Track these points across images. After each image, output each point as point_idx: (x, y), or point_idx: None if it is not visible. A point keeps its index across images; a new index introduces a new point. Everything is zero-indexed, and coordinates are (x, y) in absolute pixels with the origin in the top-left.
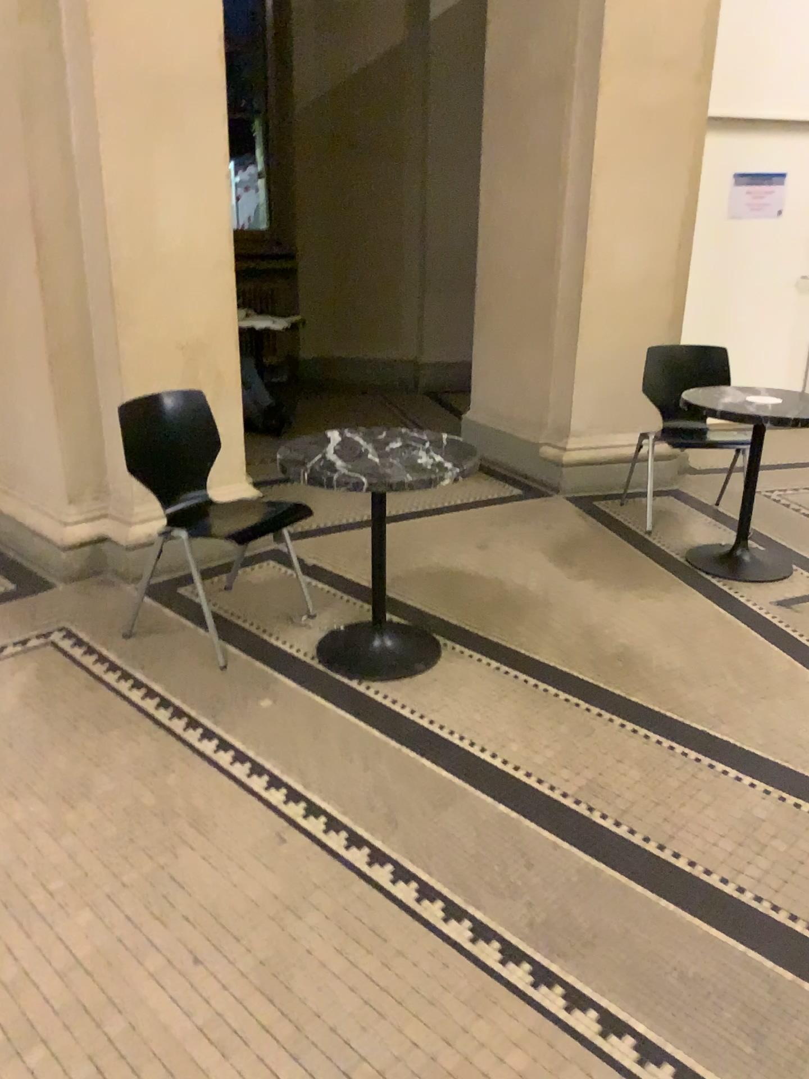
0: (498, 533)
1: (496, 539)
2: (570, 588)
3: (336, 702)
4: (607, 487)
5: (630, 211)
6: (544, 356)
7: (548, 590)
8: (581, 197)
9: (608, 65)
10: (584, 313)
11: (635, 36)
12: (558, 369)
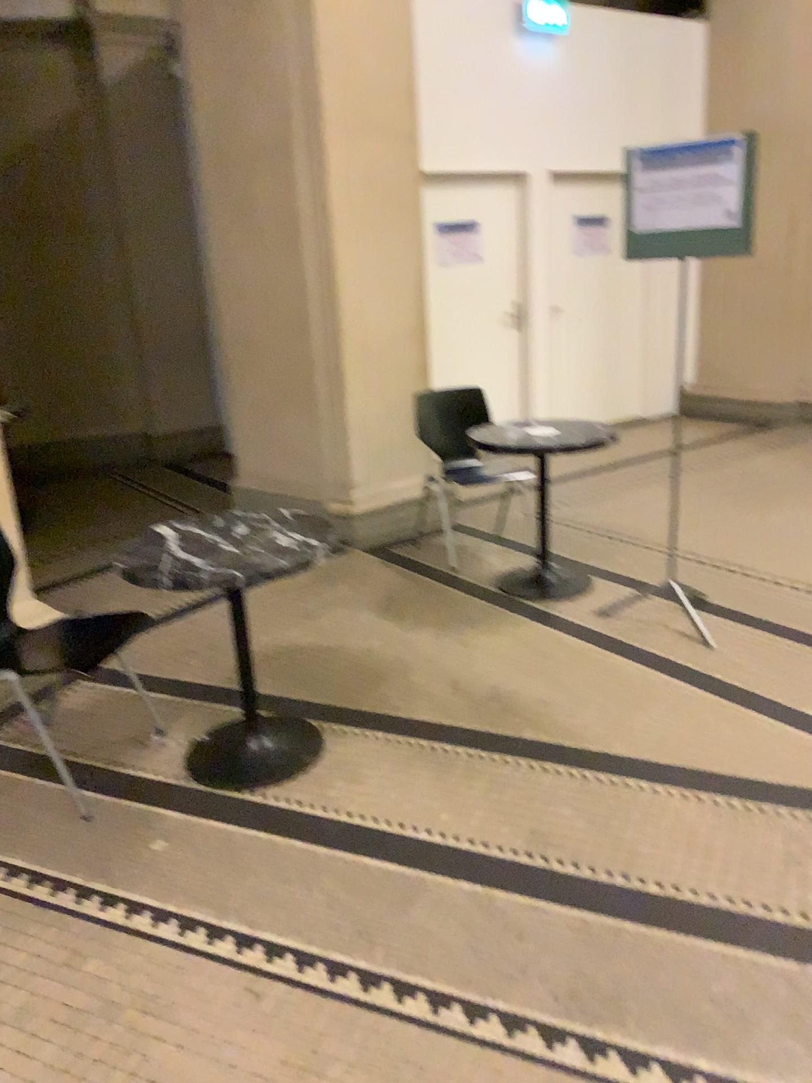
0: (316, 599)
1: (318, 607)
2: (413, 641)
3: (238, 821)
4: (397, 533)
5: (373, 265)
6: (312, 413)
7: (392, 647)
8: (327, 255)
9: (335, 128)
10: (347, 368)
11: (354, 99)
12: (329, 425)
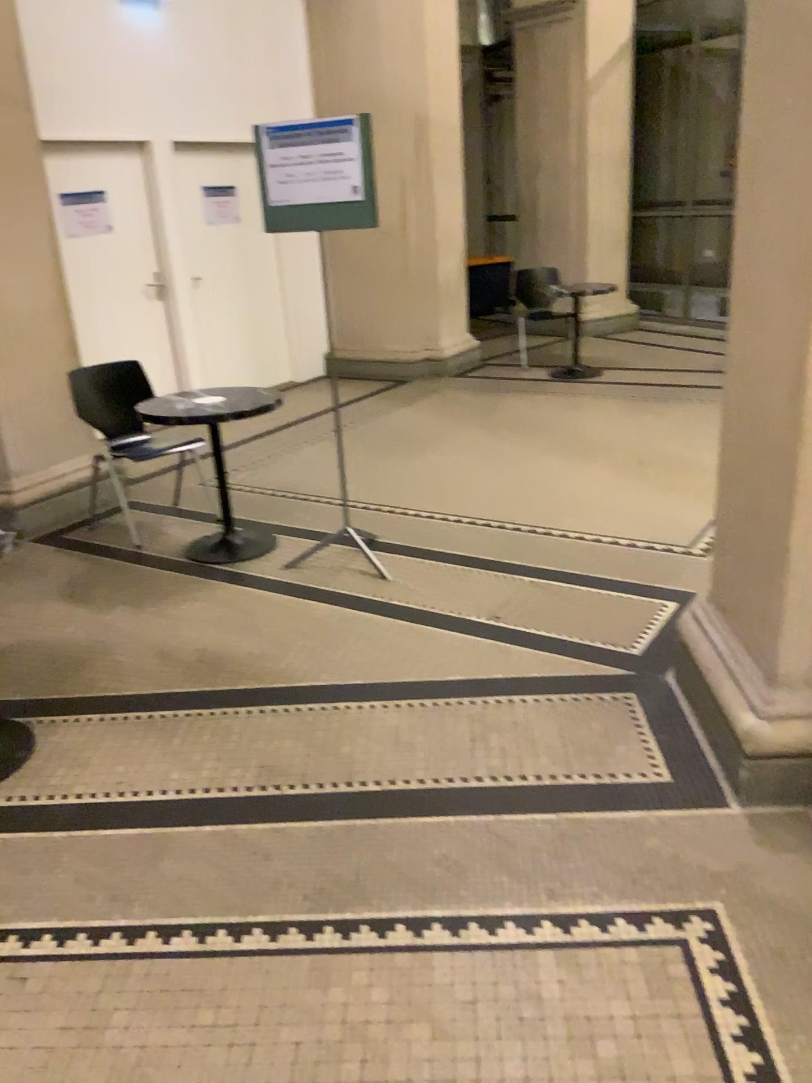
0: None
1: None
2: (108, 622)
3: None
4: (69, 519)
5: (2, 240)
6: None
7: (88, 631)
8: None
9: None
10: None
11: None
12: None
